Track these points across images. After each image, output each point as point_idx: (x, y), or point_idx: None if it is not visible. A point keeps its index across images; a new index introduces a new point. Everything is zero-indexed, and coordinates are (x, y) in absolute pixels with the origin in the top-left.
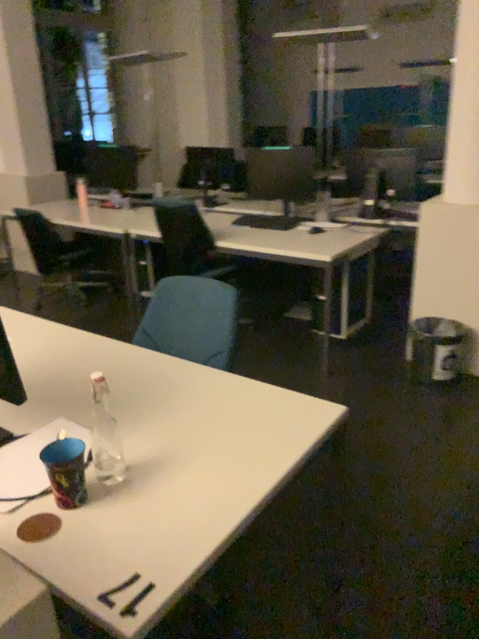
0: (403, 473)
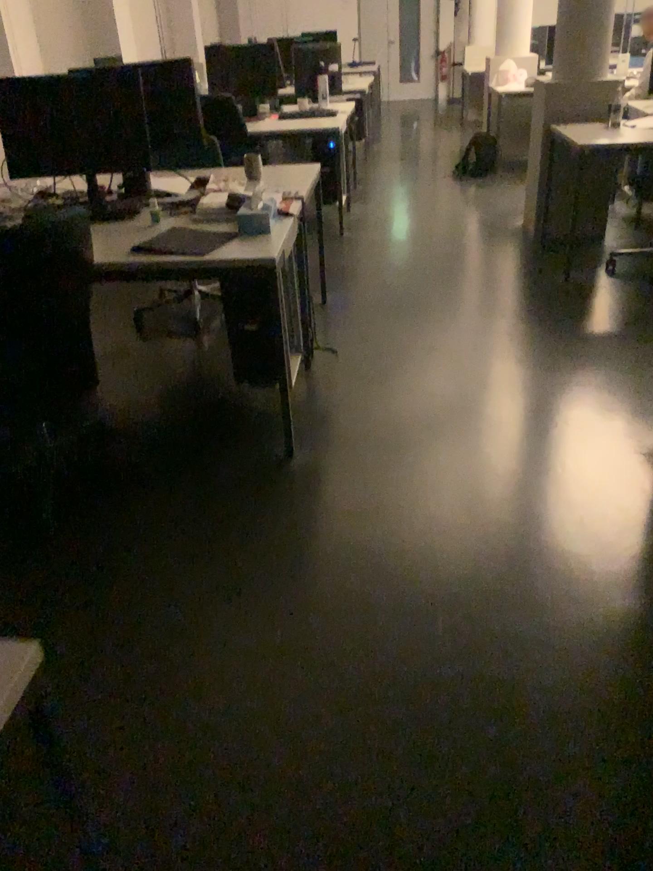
0: (606, 330)
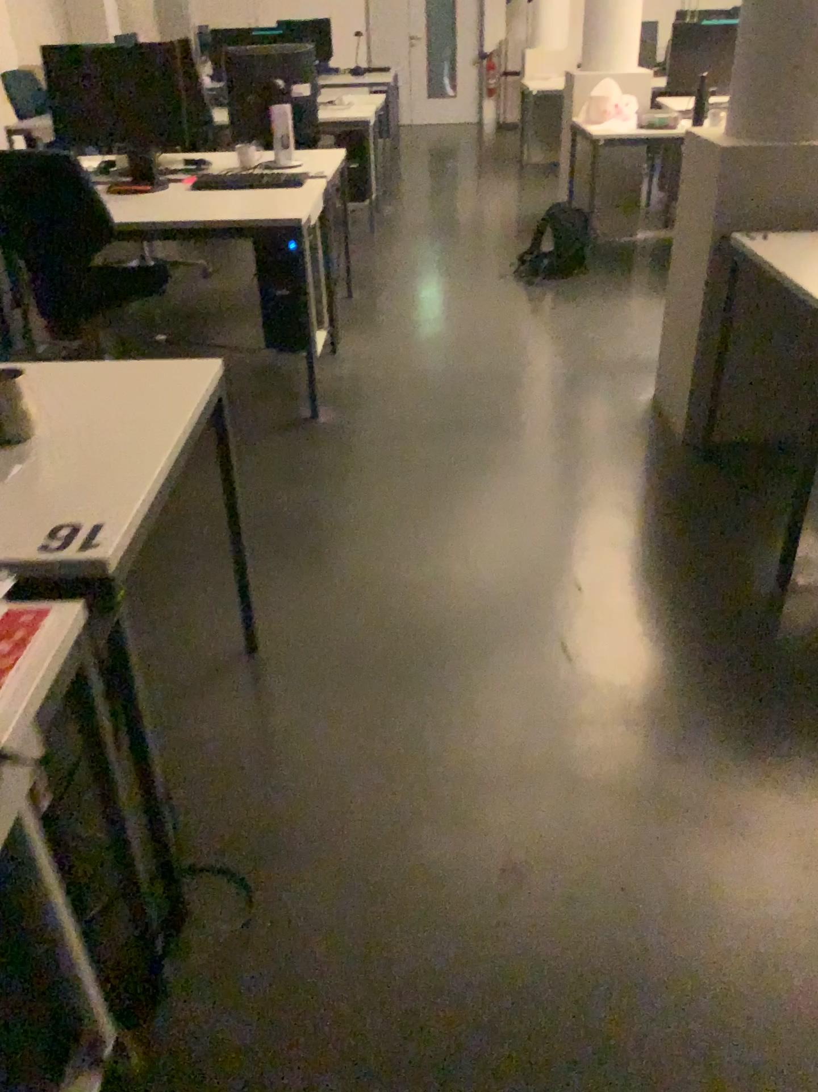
0: None
